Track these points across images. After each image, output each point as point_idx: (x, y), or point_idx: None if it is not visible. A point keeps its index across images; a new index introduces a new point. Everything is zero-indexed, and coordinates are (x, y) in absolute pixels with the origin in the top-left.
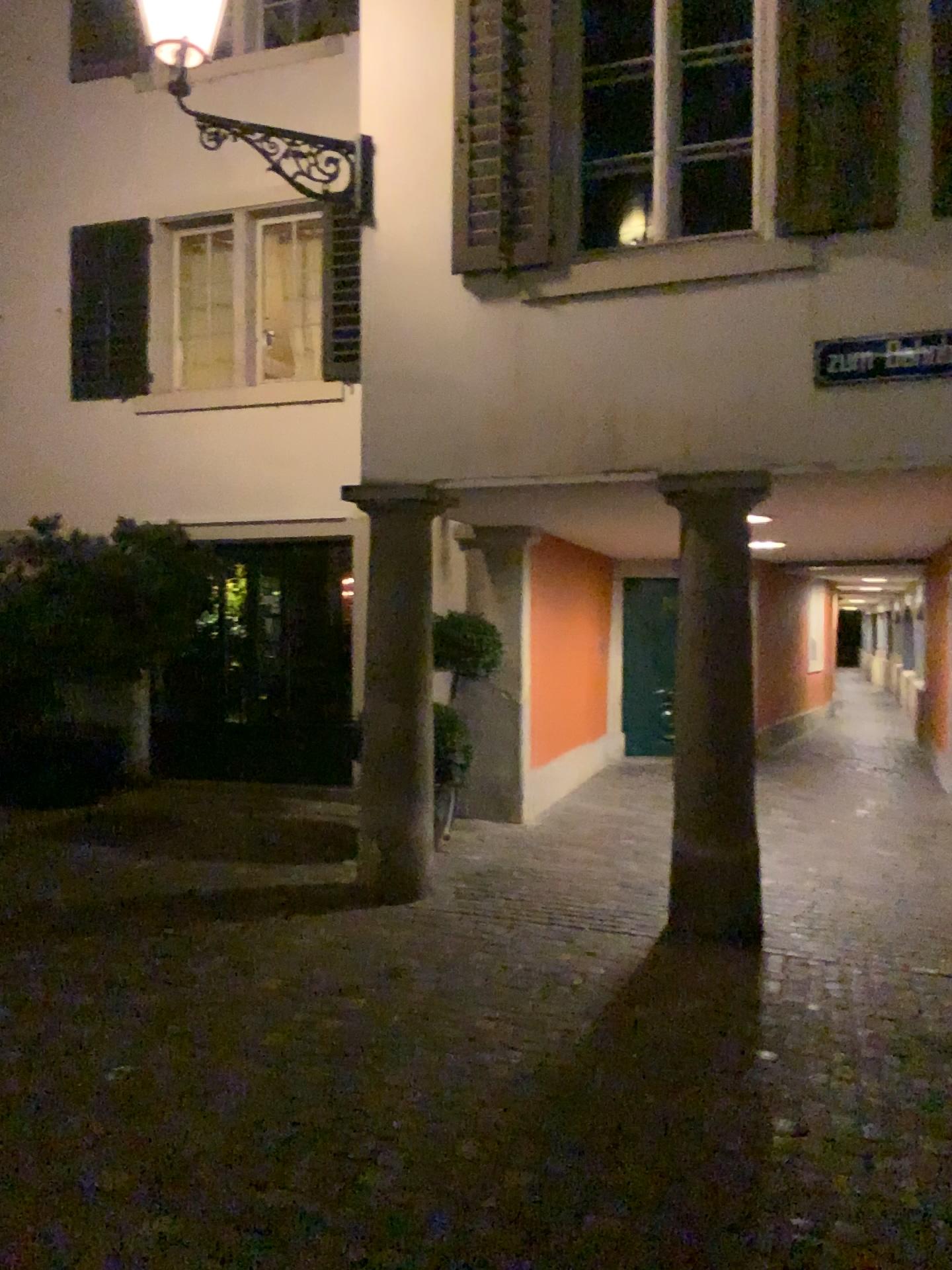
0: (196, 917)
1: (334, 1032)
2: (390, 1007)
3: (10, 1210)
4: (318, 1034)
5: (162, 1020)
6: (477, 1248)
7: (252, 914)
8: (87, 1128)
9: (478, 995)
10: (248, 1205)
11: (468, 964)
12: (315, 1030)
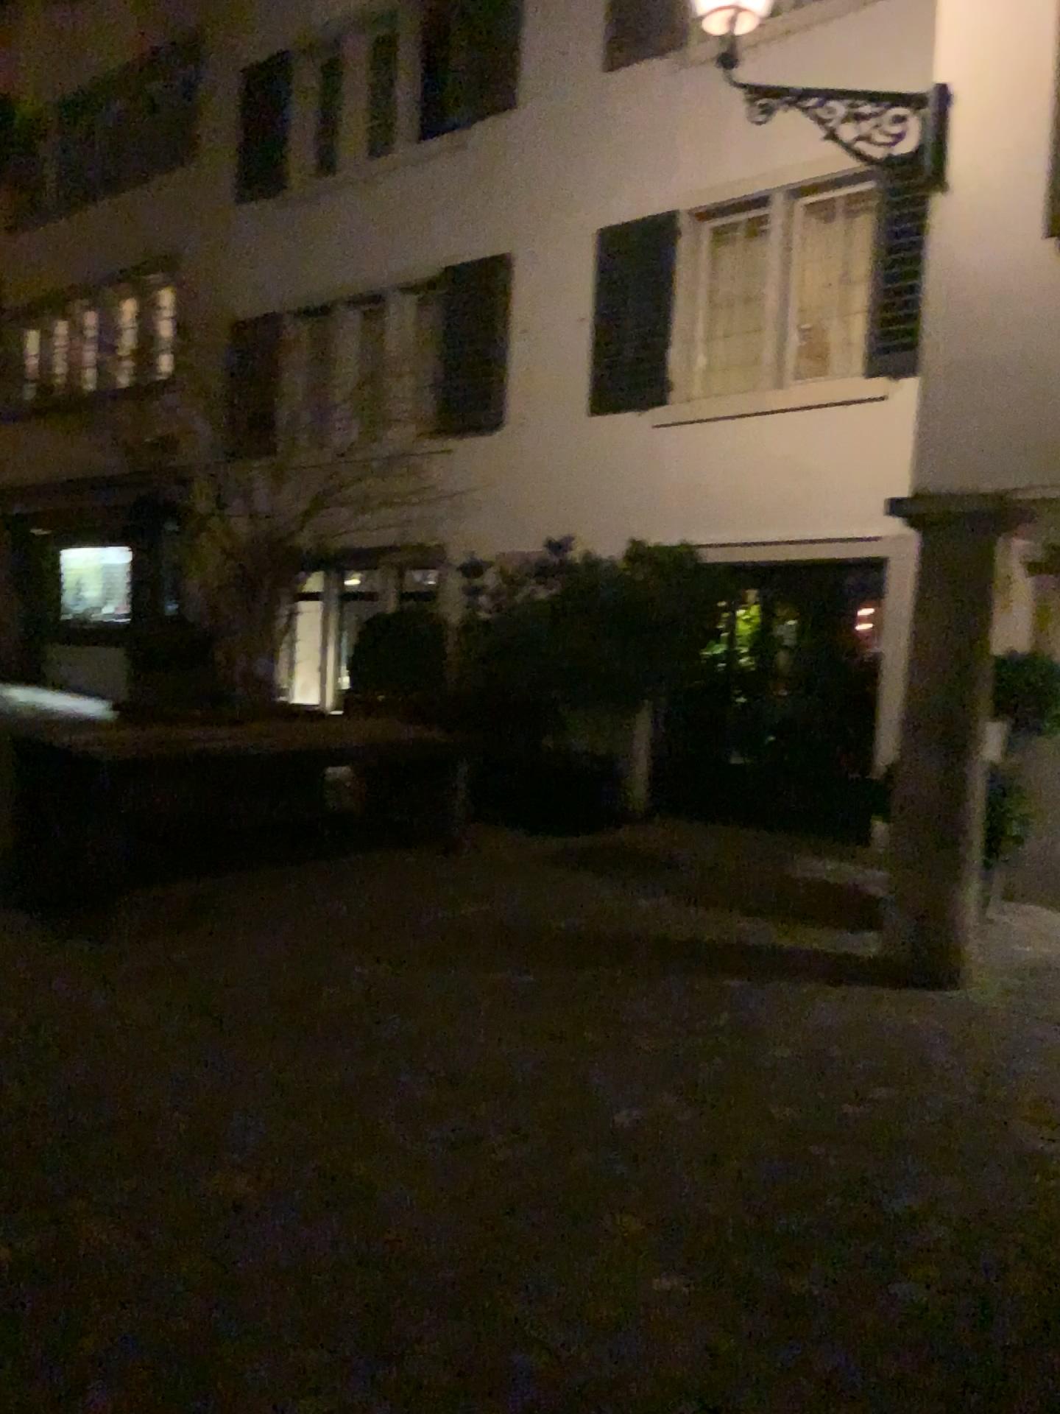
0: (701, 970)
1: (859, 1122)
2: (924, 1105)
3: (528, 1234)
4: (841, 1120)
5: (670, 1073)
6: (1043, 1409)
7: (762, 975)
8: (598, 1169)
9: (1035, 1112)
10: (767, 1290)
11: (1021, 1072)
12: (836, 1115)
